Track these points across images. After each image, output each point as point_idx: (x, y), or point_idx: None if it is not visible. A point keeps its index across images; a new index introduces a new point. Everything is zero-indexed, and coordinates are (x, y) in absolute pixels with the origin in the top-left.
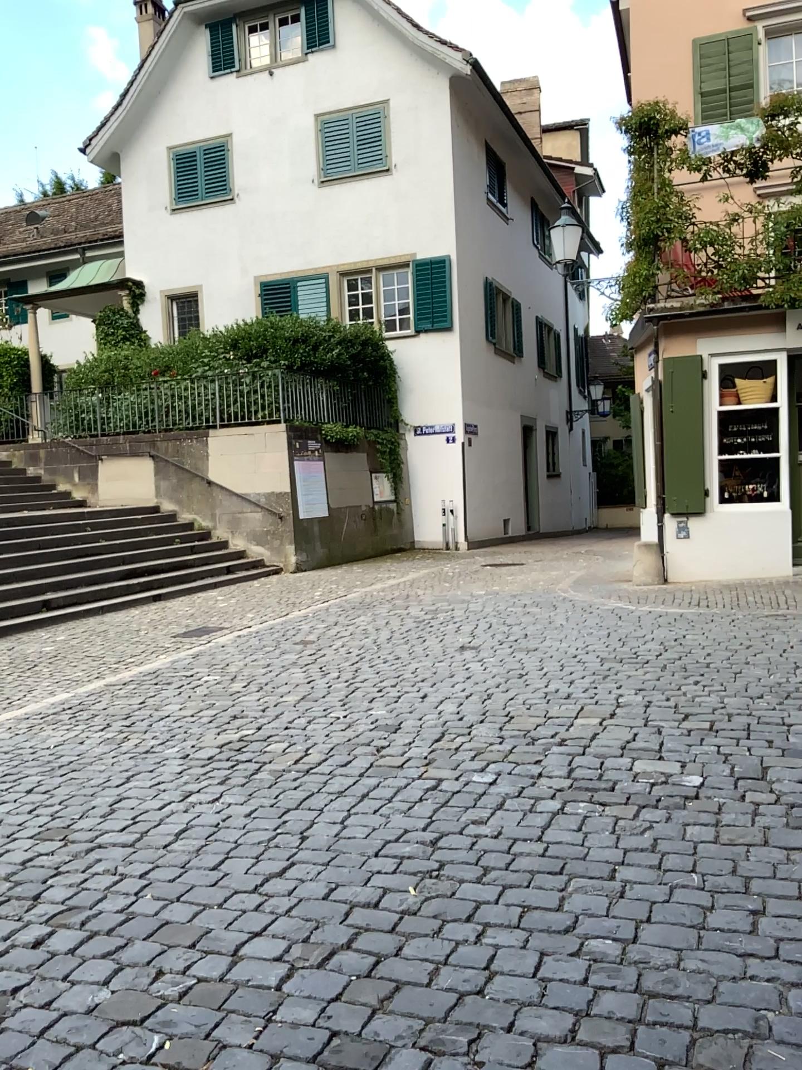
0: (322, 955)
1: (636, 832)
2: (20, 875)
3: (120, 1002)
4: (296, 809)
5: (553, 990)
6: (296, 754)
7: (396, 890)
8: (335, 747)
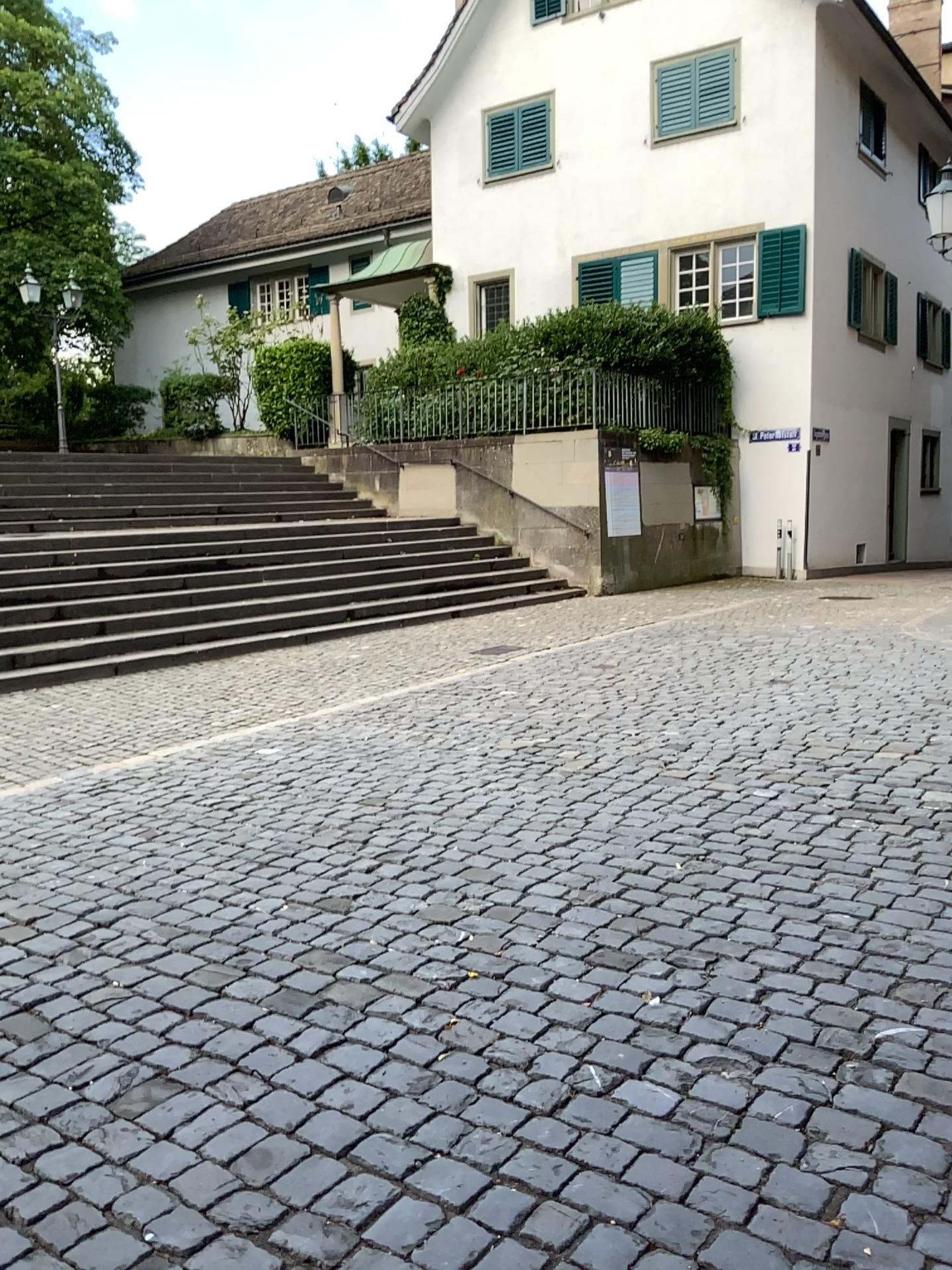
0: (595, 898)
1: (900, 843)
2: (351, 826)
3: (436, 909)
4: (583, 801)
5: (785, 937)
6: (587, 759)
7: (664, 863)
8: (625, 757)
